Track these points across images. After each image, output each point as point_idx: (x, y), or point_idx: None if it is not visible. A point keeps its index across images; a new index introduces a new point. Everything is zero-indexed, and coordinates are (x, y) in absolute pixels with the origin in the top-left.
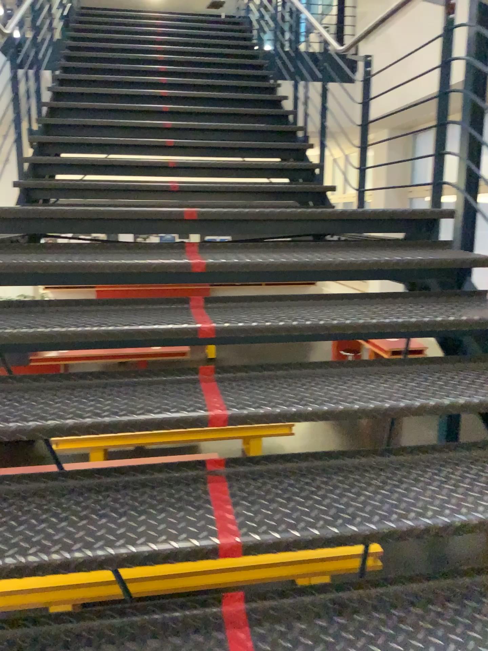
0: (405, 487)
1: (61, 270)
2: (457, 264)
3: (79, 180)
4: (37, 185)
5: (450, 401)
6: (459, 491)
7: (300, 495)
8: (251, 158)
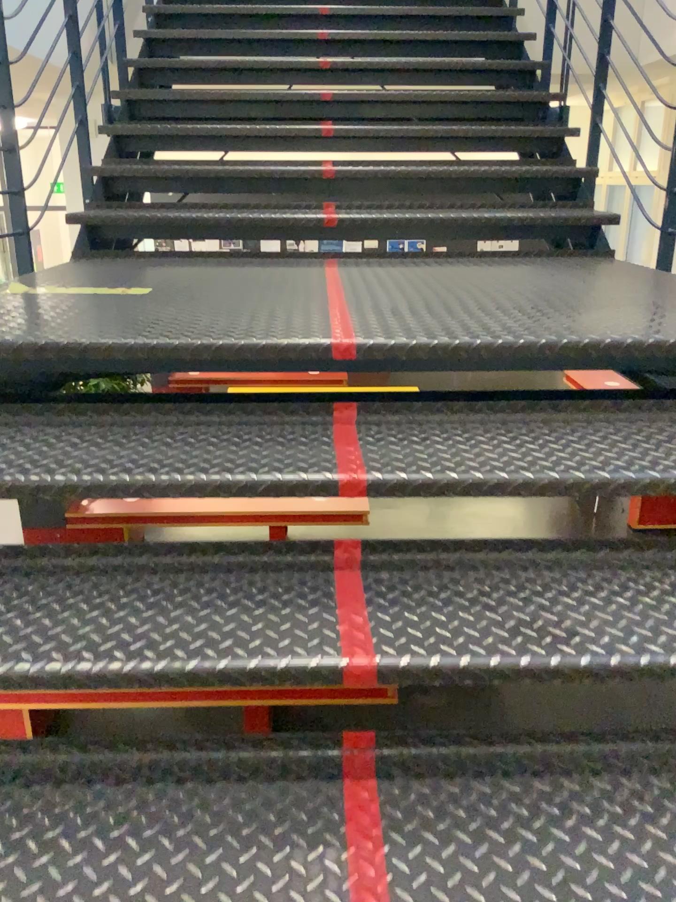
0: None
1: (88, 488)
2: None
3: (175, 201)
4: (105, 215)
5: None
6: None
7: None
8: (466, 153)
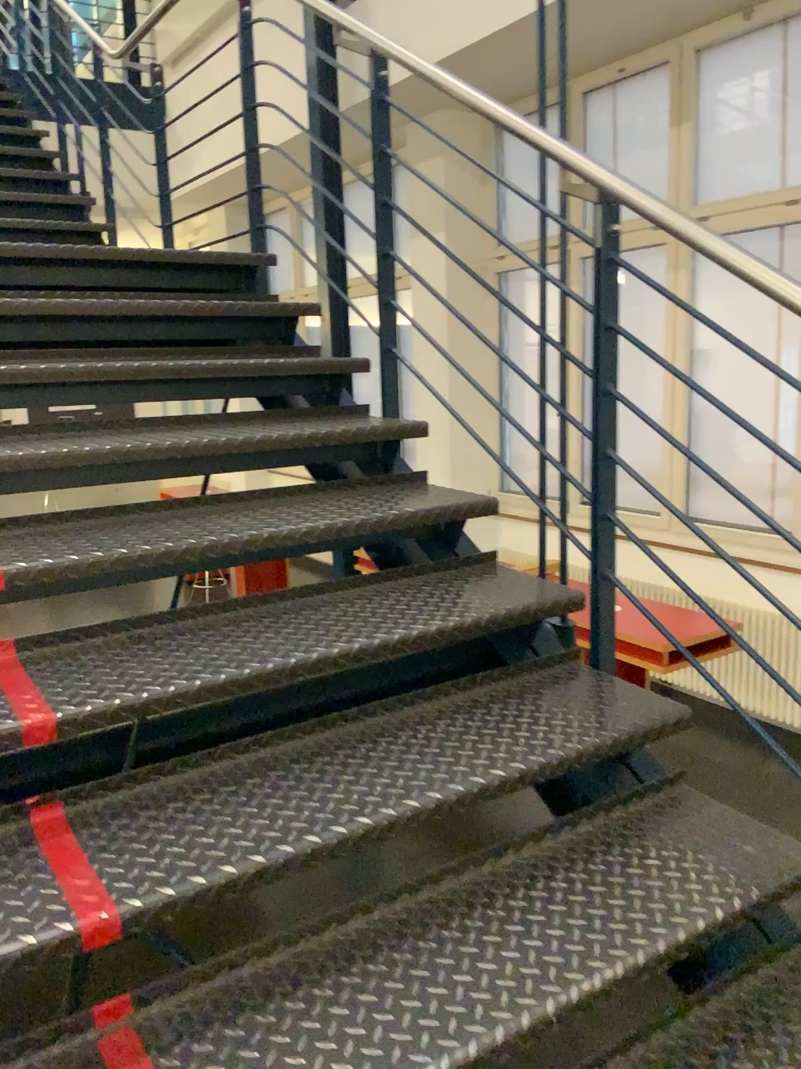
0: (217, 518)
1: None
2: (287, 317)
3: None
4: None
5: (270, 437)
6: (278, 514)
7: (85, 534)
8: None
